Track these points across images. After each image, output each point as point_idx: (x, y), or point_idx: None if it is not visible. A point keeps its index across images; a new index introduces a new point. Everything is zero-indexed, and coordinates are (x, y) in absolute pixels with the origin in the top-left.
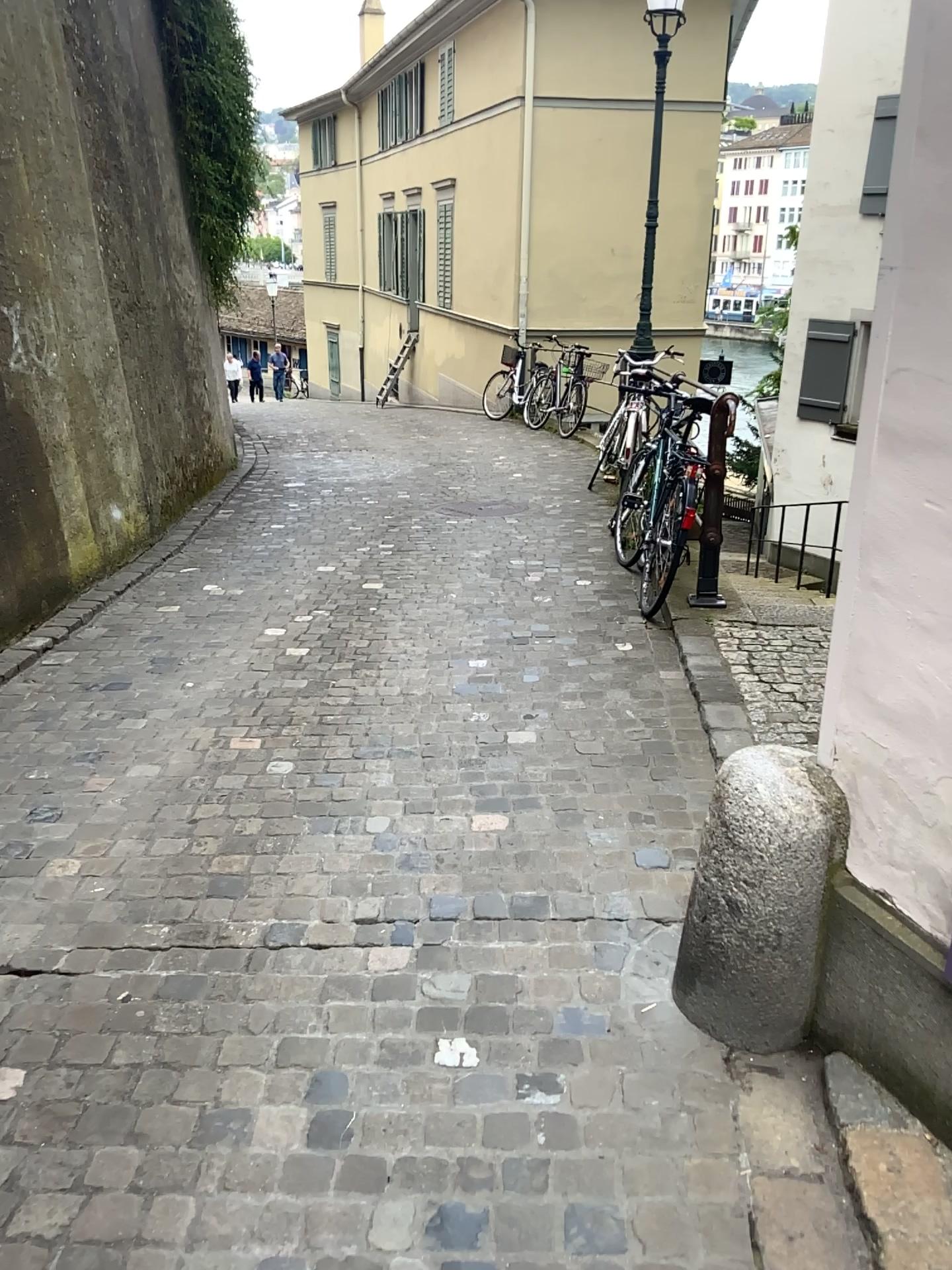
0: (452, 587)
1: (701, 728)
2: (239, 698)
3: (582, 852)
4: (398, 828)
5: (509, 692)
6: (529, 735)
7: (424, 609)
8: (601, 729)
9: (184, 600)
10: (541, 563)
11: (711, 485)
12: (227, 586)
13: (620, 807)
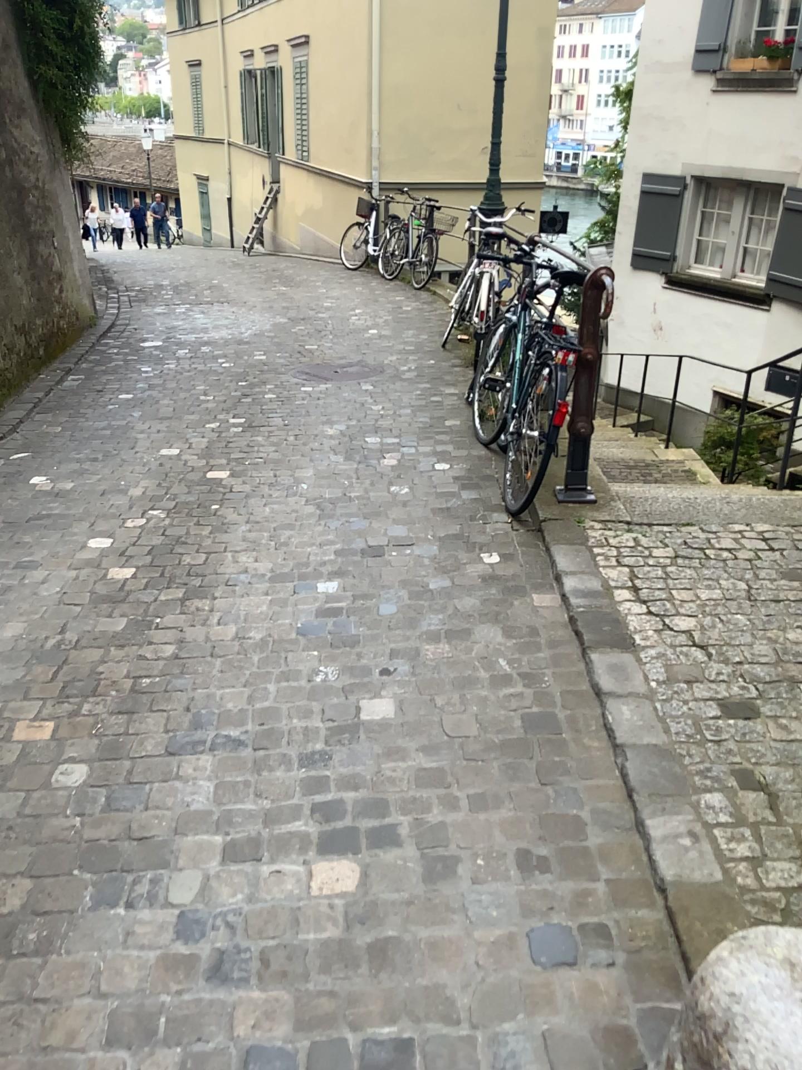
0: (302, 477)
1: (588, 689)
2: (43, 649)
3: (458, 933)
4: (213, 893)
5: (362, 632)
6: (386, 706)
7: (271, 507)
8: (471, 695)
9: (7, 500)
10: (396, 442)
11: (582, 372)
12: (59, 479)
13: (502, 838)
